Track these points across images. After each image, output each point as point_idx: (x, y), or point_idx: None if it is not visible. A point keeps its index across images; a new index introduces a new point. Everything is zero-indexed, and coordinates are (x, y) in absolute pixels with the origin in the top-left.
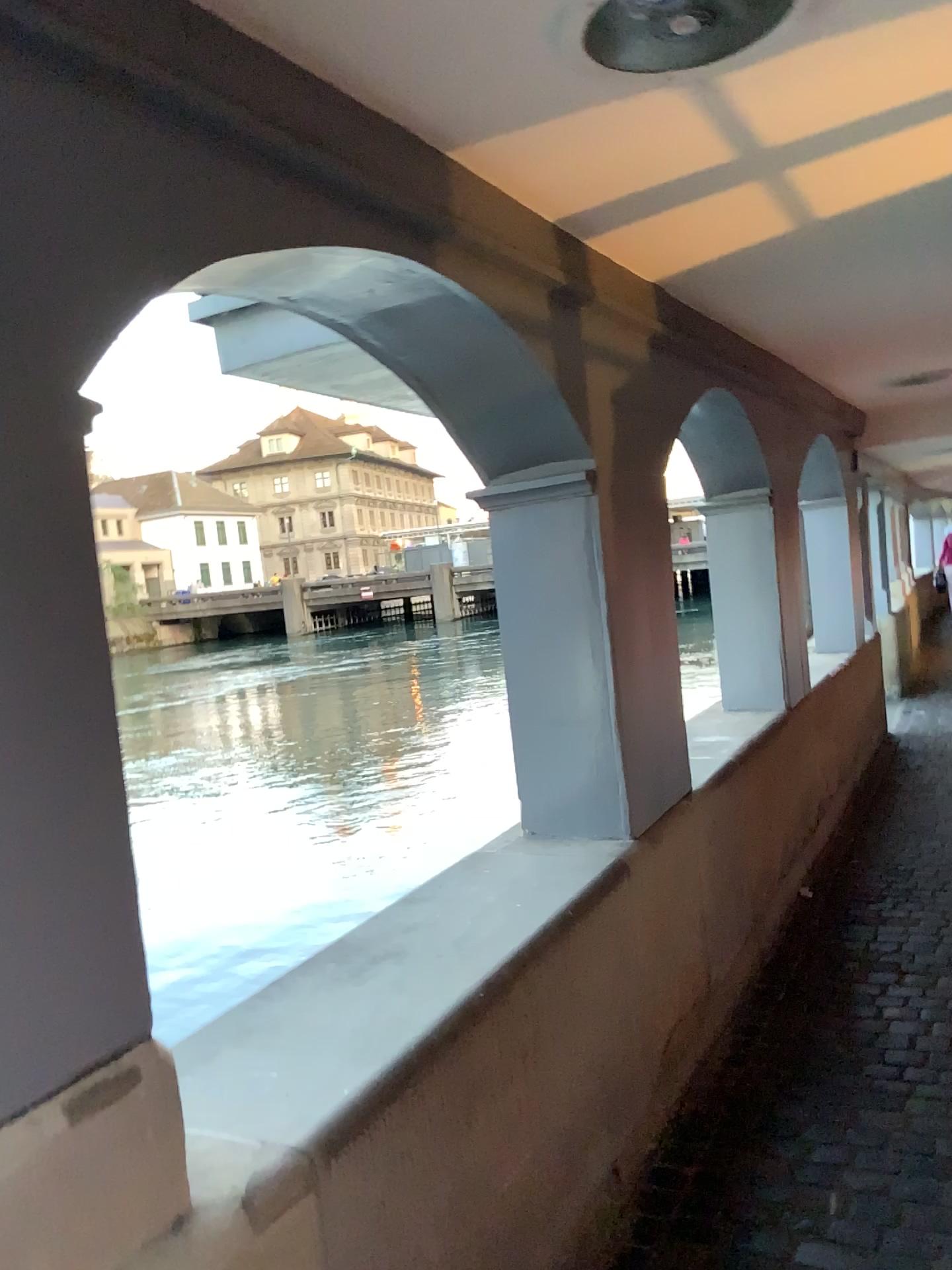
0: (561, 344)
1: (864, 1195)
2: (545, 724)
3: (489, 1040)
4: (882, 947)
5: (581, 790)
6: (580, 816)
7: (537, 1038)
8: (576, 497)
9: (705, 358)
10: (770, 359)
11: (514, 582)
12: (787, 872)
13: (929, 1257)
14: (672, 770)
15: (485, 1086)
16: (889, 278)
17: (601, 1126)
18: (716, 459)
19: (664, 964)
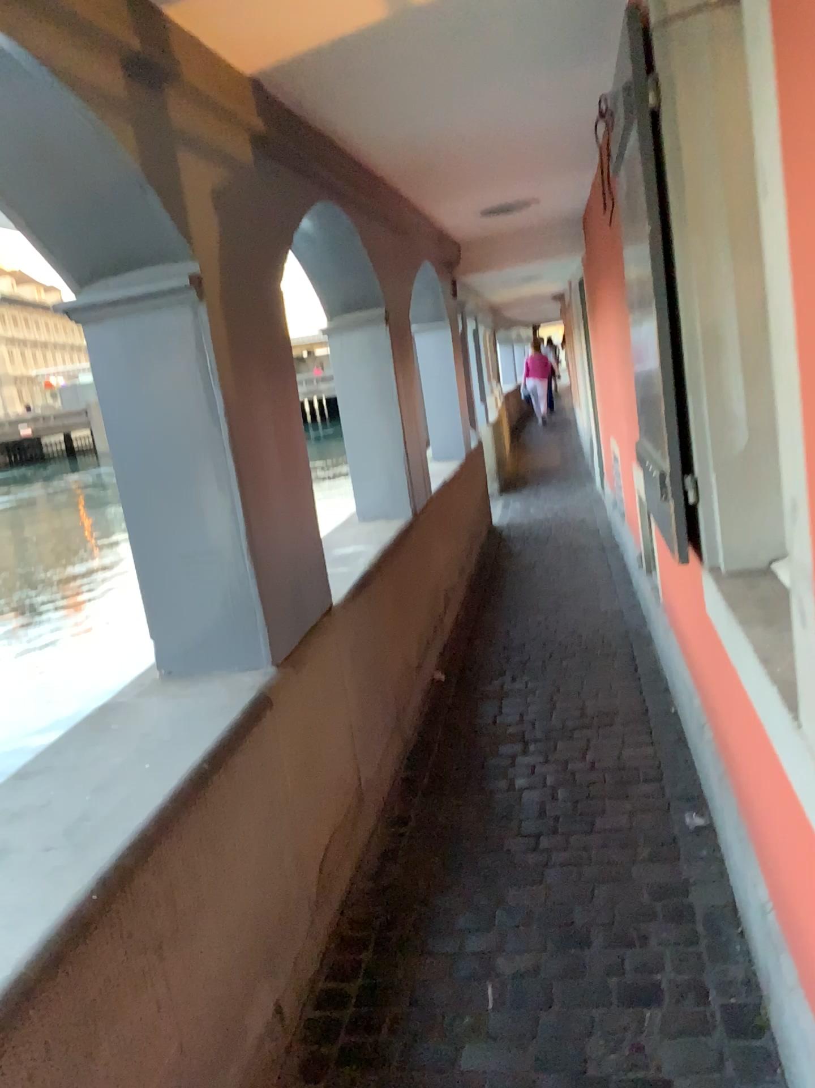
0: (145, 128)
1: (516, 981)
2: (171, 558)
3: (109, 947)
4: (509, 722)
5: (216, 622)
6: (217, 649)
7: (174, 918)
8: (182, 310)
9: (313, 170)
10: (377, 180)
11: (121, 407)
12: (423, 663)
13: (580, 1037)
14: (308, 592)
15: (108, 1003)
16: (485, 89)
17: (258, 974)
18: (334, 280)
19: (313, 786)
